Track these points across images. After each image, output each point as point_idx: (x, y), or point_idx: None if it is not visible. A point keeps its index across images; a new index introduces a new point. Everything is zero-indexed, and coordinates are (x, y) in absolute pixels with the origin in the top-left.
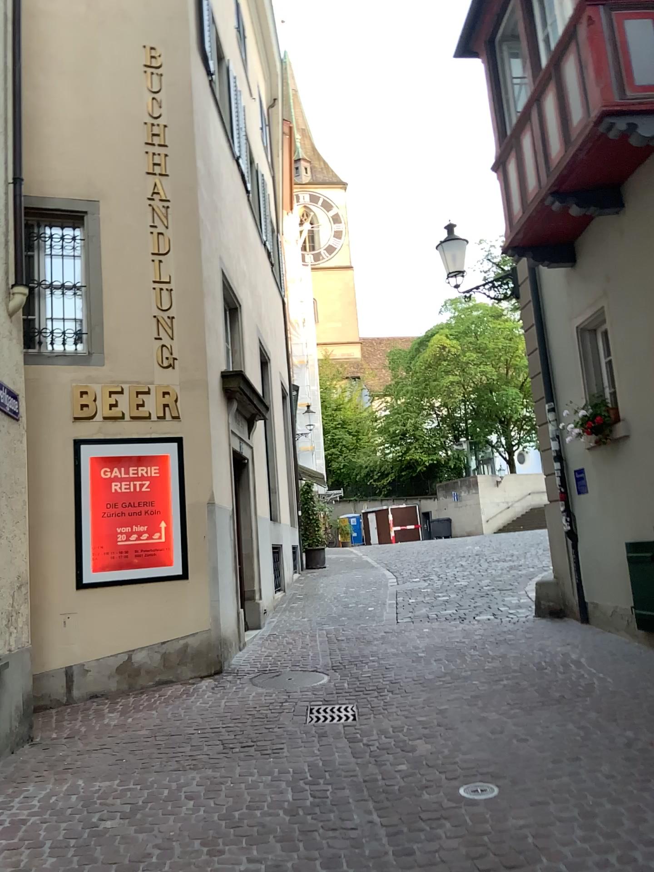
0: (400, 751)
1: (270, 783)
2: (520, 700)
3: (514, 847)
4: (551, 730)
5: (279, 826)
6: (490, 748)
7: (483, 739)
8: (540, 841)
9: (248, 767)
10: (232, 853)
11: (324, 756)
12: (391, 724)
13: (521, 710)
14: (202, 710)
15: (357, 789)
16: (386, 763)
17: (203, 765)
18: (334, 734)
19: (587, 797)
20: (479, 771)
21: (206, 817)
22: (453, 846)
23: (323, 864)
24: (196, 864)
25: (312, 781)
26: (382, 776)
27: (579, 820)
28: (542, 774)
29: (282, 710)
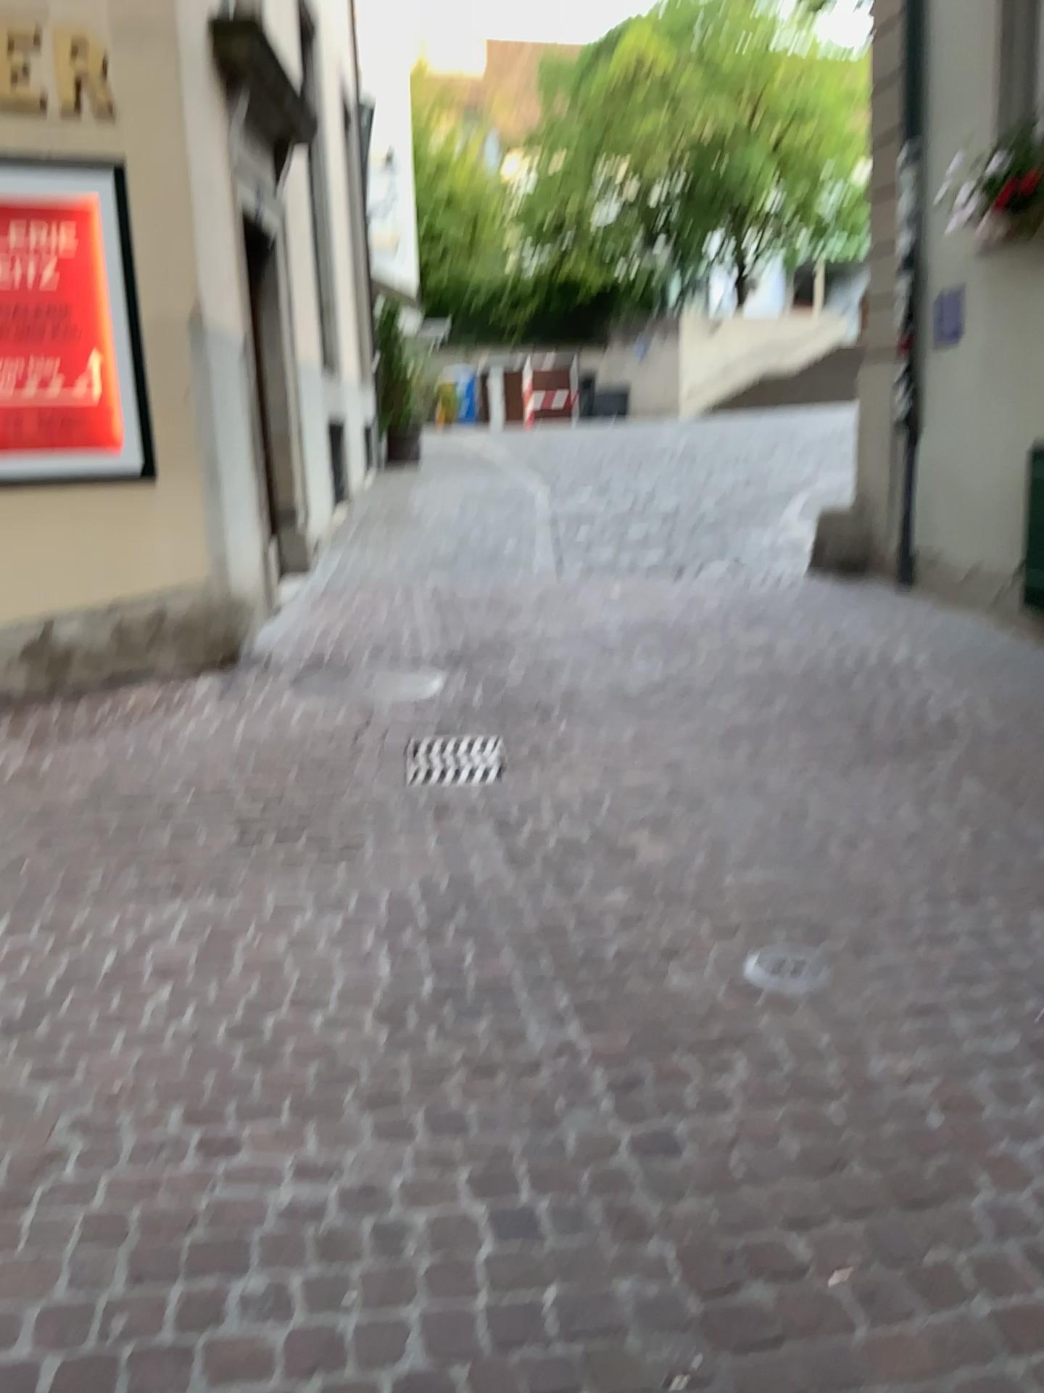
0: (607, 862)
1: (339, 940)
2: (826, 749)
3: (910, 1144)
4: (906, 822)
5: (366, 1069)
6: (791, 859)
7: (771, 836)
8: (964, 1125)
9: (289, 898)
10: (257, 1157)
11: (451, 872)
12: (579, 793)
13: (833, 772)
14: (193, 750)
15: (530, 961)
16: (583, 895)
17: (190, 891)
18: (466, 815)
19: (1033, 1002)
20: (782, 920)
21: (195, 1040)
22: (769, 1138)
23: (475, 1192)
24: (169, 1194)
25: (432, 938)
26: (578, 925)
27: (1032, 1065)
28: (918, 933)
29: (355, 754)
